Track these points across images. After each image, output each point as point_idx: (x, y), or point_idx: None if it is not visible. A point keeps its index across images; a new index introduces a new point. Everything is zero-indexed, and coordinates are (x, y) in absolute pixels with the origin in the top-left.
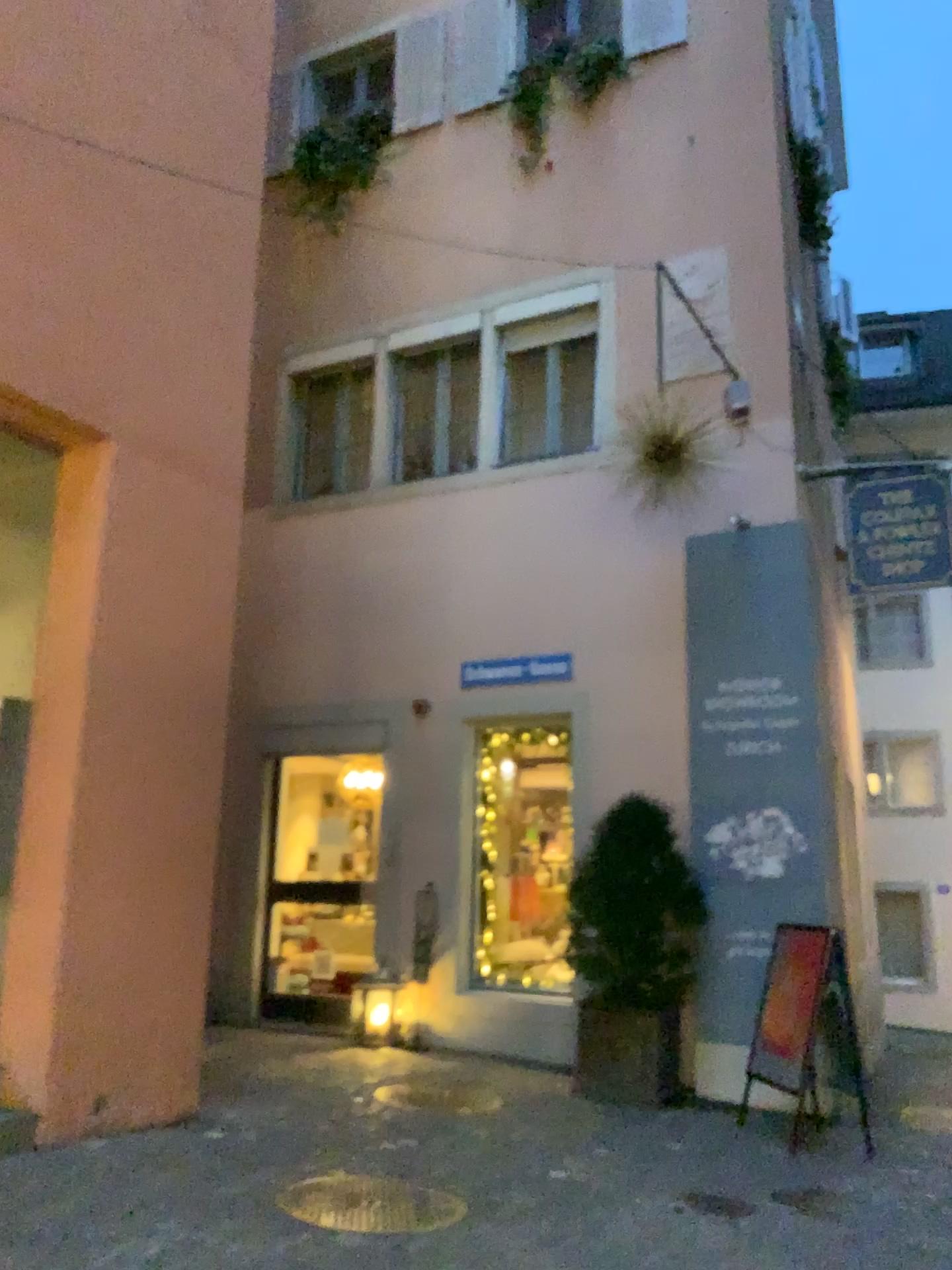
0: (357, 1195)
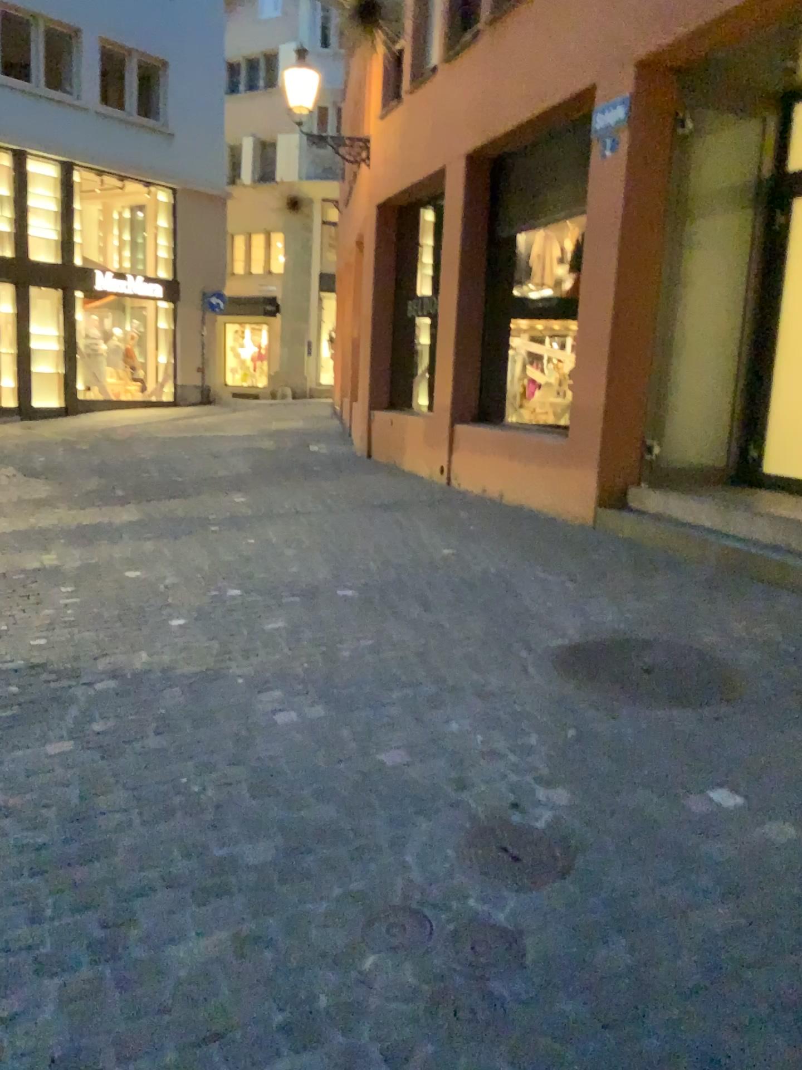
0: (668, 666)
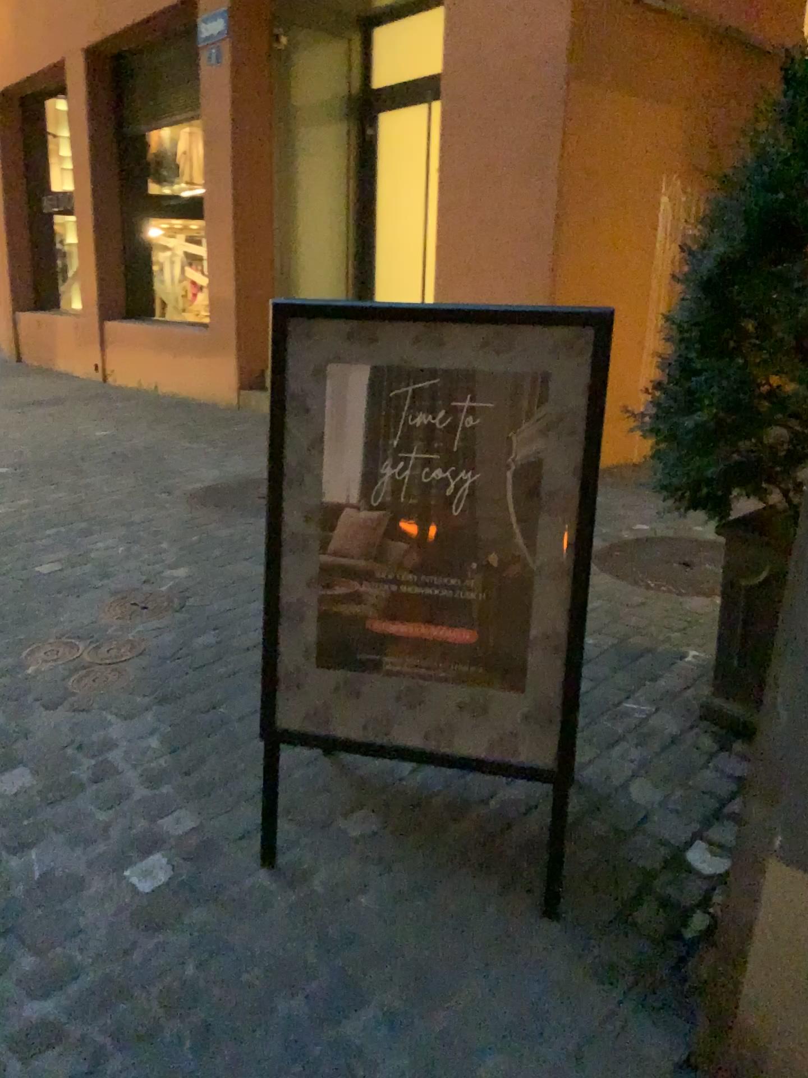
0: None
